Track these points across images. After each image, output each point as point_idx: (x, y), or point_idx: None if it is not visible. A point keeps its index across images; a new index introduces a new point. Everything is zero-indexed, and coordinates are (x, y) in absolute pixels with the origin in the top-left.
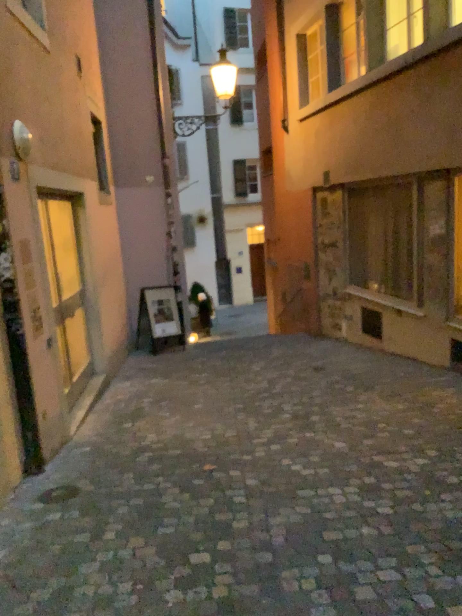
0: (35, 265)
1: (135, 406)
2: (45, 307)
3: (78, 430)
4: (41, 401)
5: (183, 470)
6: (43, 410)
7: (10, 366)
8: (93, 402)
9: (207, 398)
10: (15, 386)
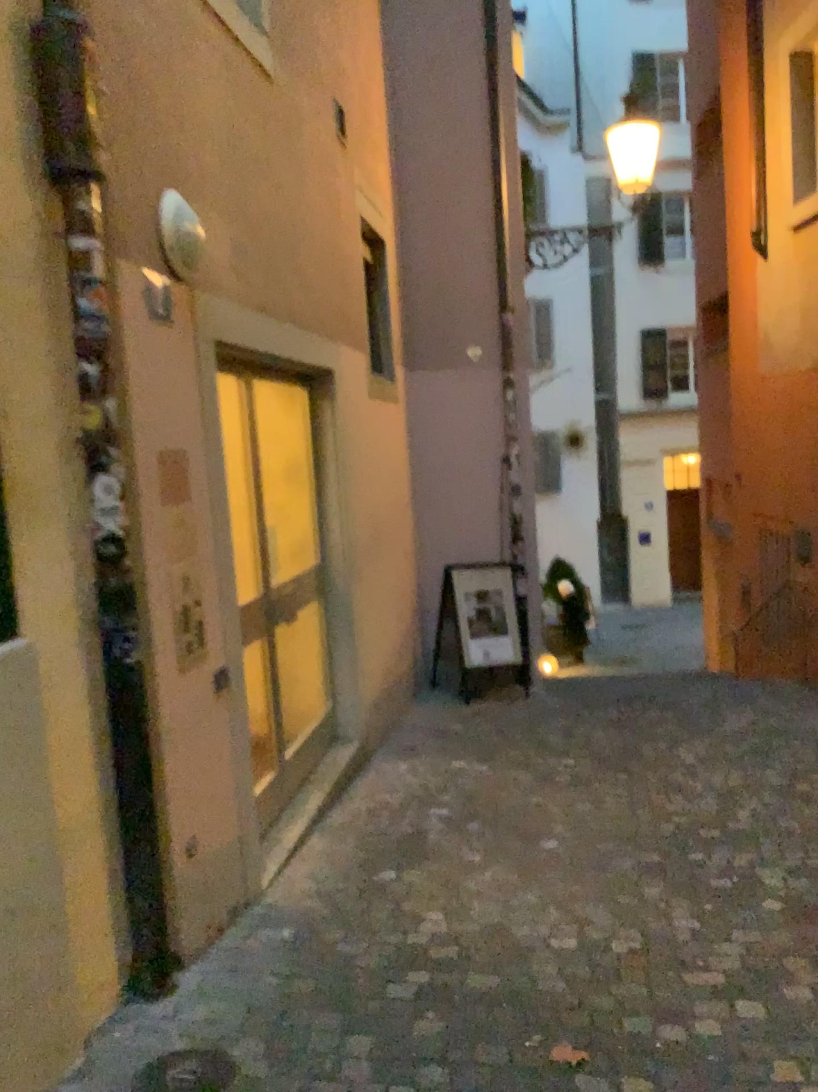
0: (191, 507)
1: (410, 827)
2: (214, 601)
3: (278, 877)
4: (181, 819)
5: (497, 1058)
6: (190, 837)
7: (102, 741)
8: (325, 807)
9: (571, 825)
10: (113, 787)
